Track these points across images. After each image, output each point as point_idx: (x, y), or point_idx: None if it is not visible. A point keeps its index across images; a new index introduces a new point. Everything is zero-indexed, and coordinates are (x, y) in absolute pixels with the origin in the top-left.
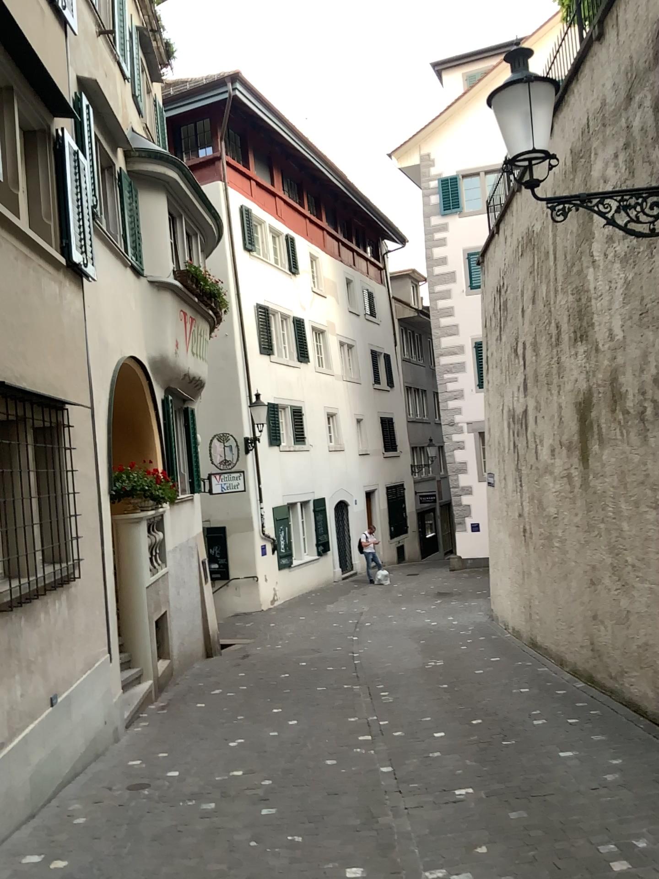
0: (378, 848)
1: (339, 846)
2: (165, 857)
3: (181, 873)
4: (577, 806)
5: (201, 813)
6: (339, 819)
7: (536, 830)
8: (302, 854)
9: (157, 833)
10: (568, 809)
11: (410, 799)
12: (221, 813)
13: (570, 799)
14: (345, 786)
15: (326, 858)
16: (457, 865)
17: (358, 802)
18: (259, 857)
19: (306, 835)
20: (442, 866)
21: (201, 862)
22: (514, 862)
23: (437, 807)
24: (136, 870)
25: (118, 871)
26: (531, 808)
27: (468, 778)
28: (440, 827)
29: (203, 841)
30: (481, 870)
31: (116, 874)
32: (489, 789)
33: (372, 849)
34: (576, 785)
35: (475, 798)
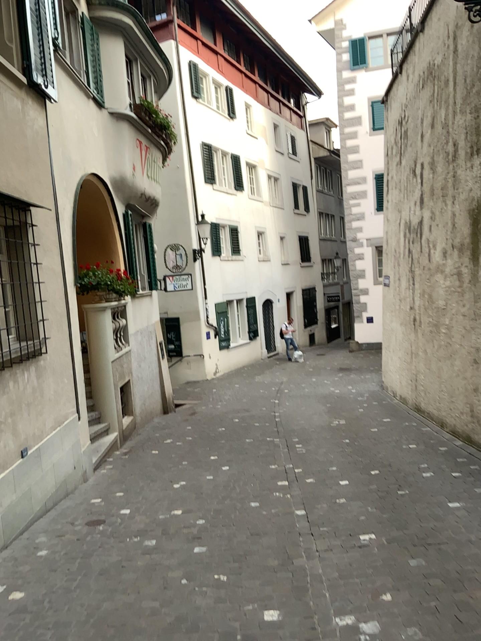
0: (293, 592)
1: (258, 587)
2: (107, 592)
3: (119, 608)
4: (471, 557)
5: (142, 551)
6: (260, 561)
7: (435, 580)
8: (226, 593)
9: (103, 569)
10: (463, 560)
11: (321, 545)
12: (159, 552)
13: (464, 550)
14: (265, 530)
15: (247, 599)
16: (364, 613)
17: (276, 546)
18: (188, 595)
19: (230, 576)
20: (351, 612)
21: (138, 597)
22: (418, 613)
23: (345, 553)
24: (81, 603)
25: (65, 604)
26: (429, 557)
27: (372, 527)
28: (348, 573)
29: (141, 578)
30: (388, 619)
31: (64, 607)
32: (390, 537)
33: (287, 592)
34: (468, 536)
35: (379, 546)
